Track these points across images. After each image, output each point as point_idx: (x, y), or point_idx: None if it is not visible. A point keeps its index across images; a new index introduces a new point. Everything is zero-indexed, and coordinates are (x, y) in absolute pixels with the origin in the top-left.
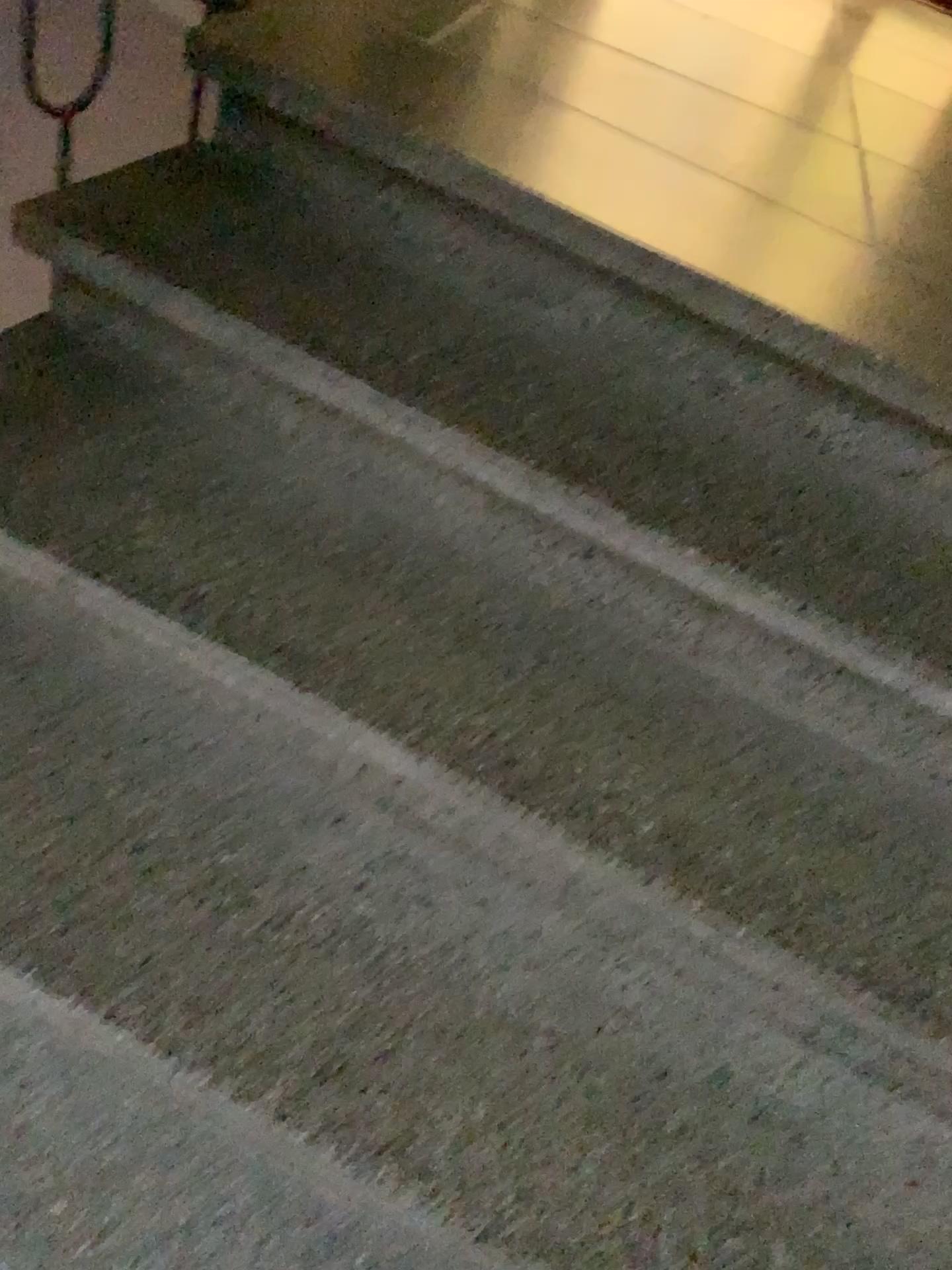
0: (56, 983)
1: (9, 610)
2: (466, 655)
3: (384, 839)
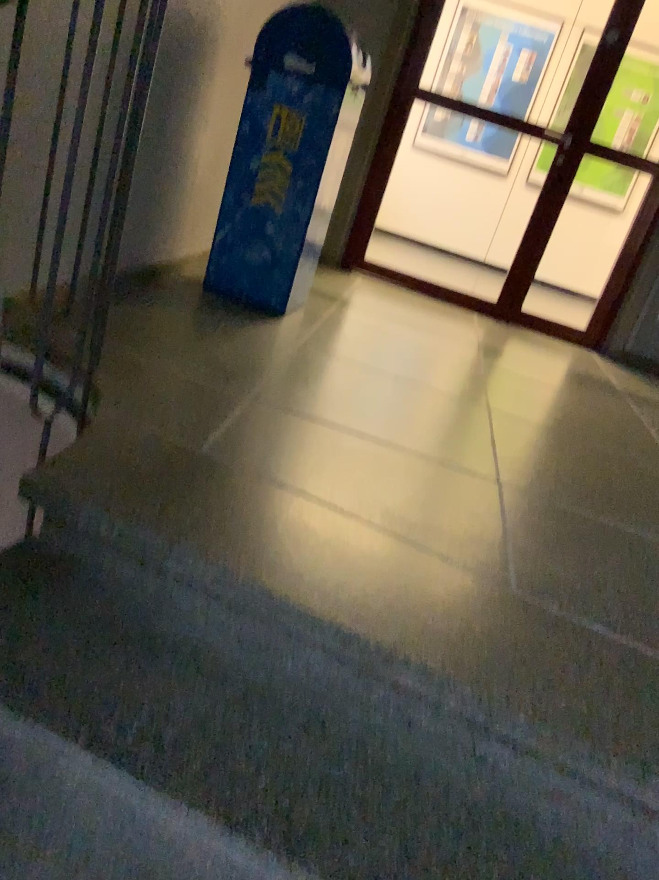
0: None
1: None
2: None
3: None
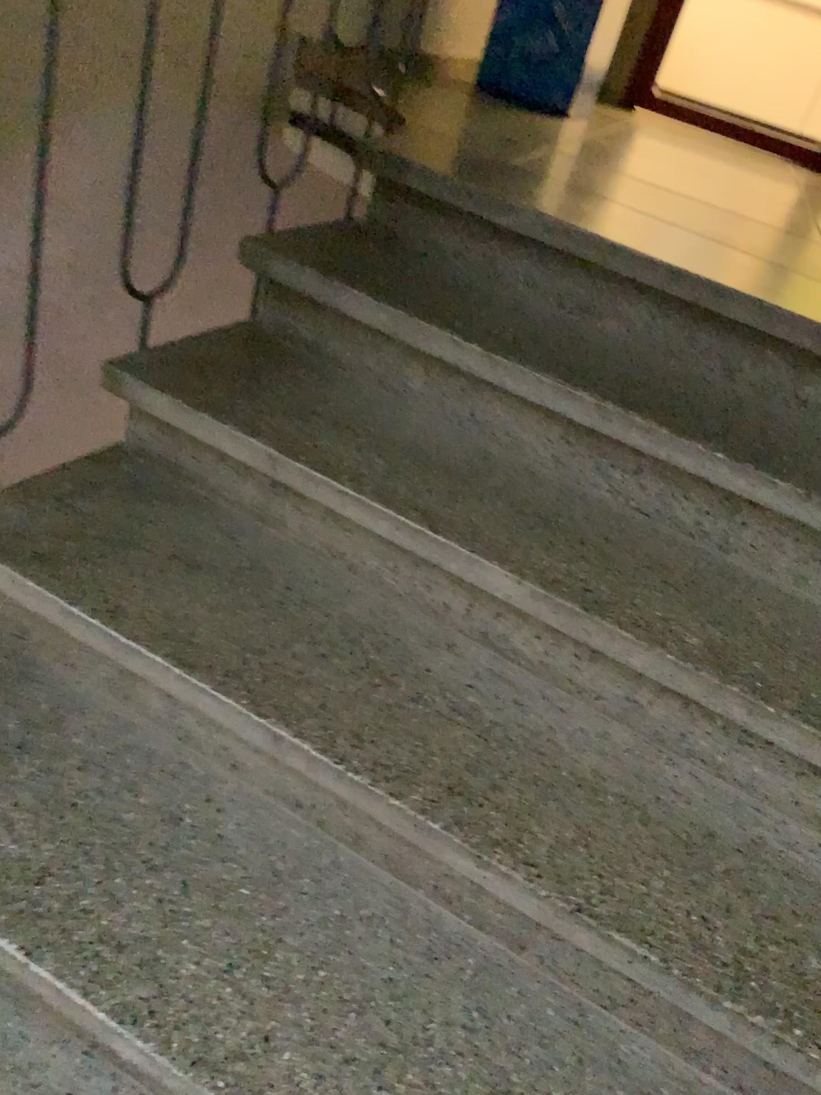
0: (261, 706)
1: (220, 494)
2: (551, 526)
3: (488, 658)
